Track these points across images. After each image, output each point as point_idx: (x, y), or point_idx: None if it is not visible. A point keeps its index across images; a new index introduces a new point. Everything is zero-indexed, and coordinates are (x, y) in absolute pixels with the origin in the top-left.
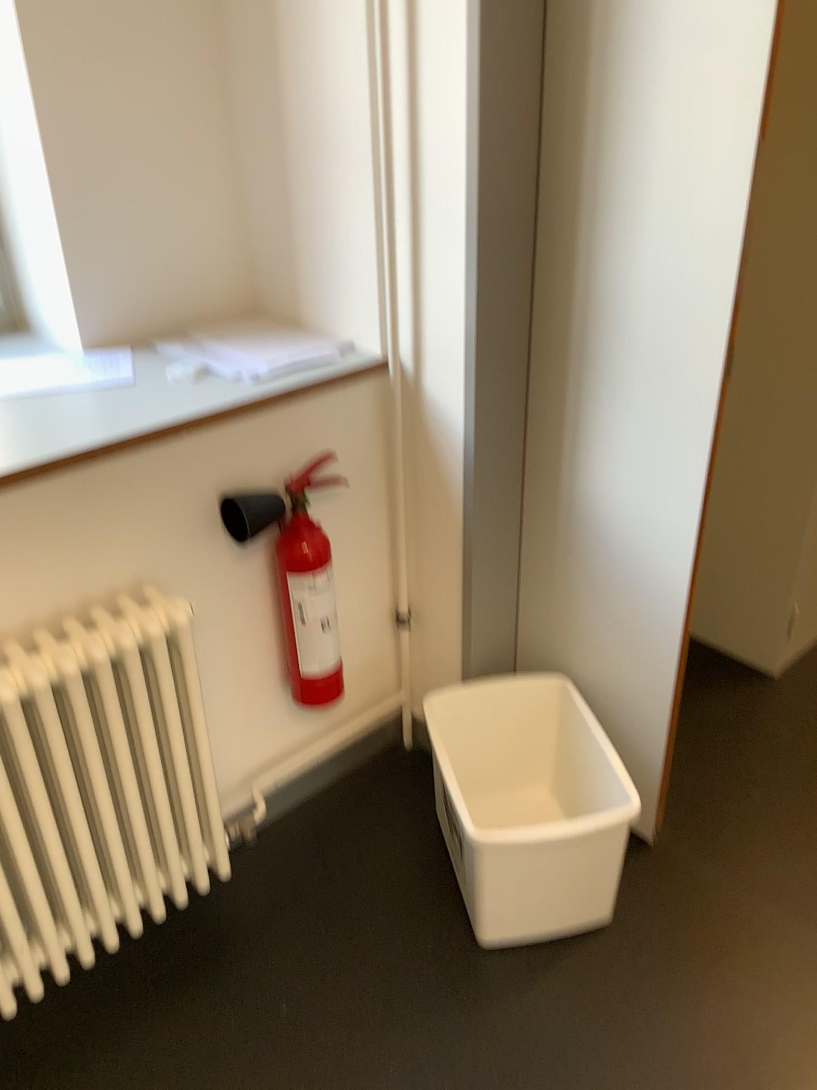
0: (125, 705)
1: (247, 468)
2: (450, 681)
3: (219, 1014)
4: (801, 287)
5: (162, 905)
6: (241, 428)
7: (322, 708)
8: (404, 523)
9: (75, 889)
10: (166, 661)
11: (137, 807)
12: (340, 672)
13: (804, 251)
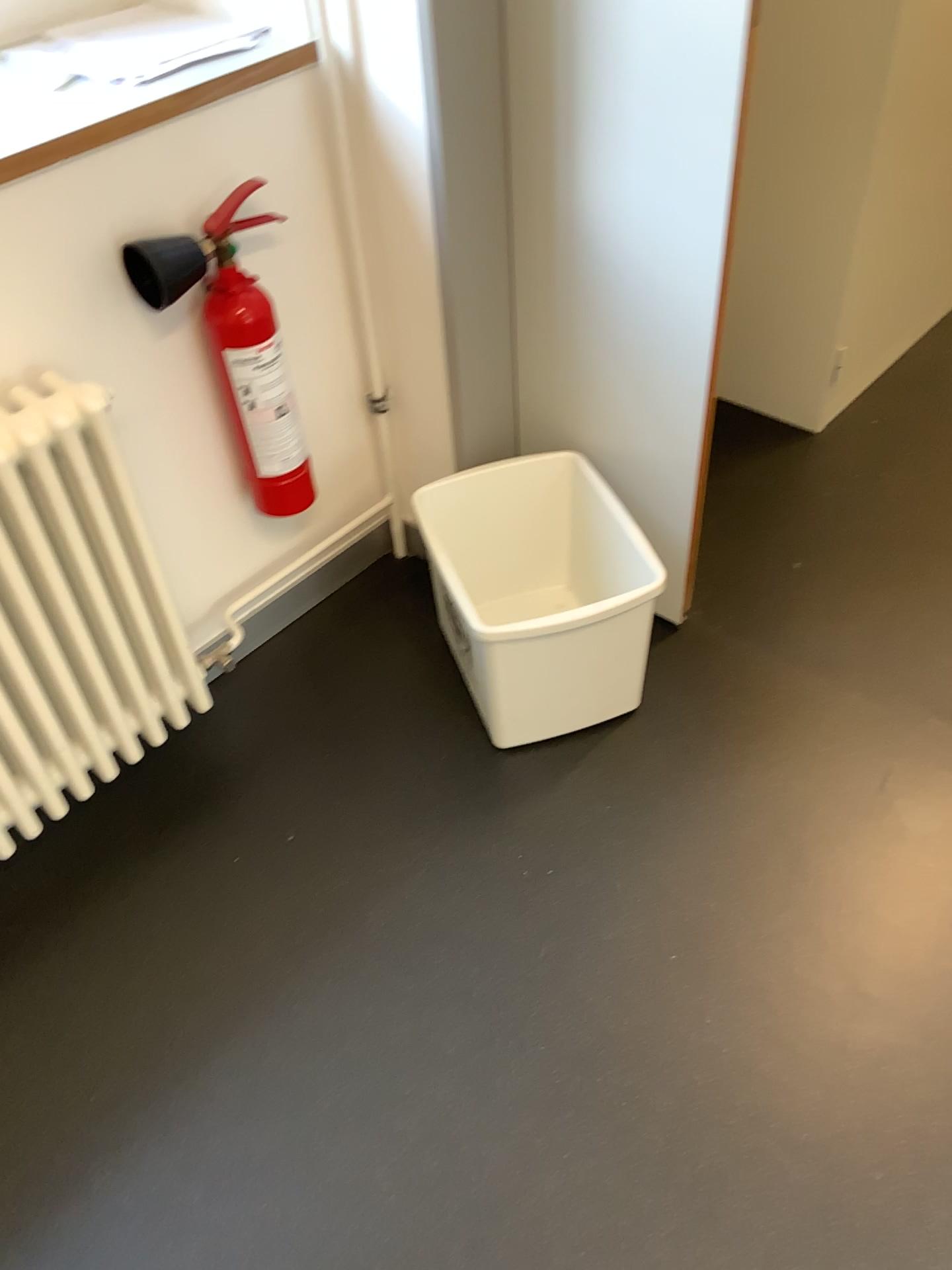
0: (47, 519)
1: (152, 209)
2: (442, 469)
3: (220, 847)
4: None
5: (138, 745)
6: (134, 153)
7: (292, 514)
8: (365, 276)
9: (32, 735)
10: (88, 463)
11: (87, 638)
12: (309, 469)
13: None
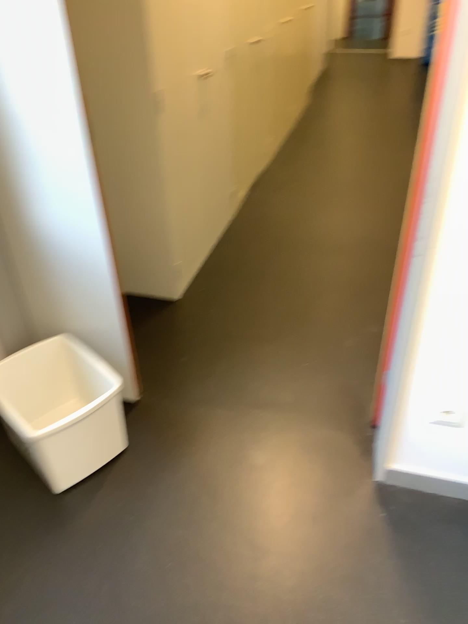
0: None
1: None
2: None
3: None
4: (130, 89)
5: None
6: None
7: None
8: None
9: None
10: None
11: None
12: None
13: (125, 68)
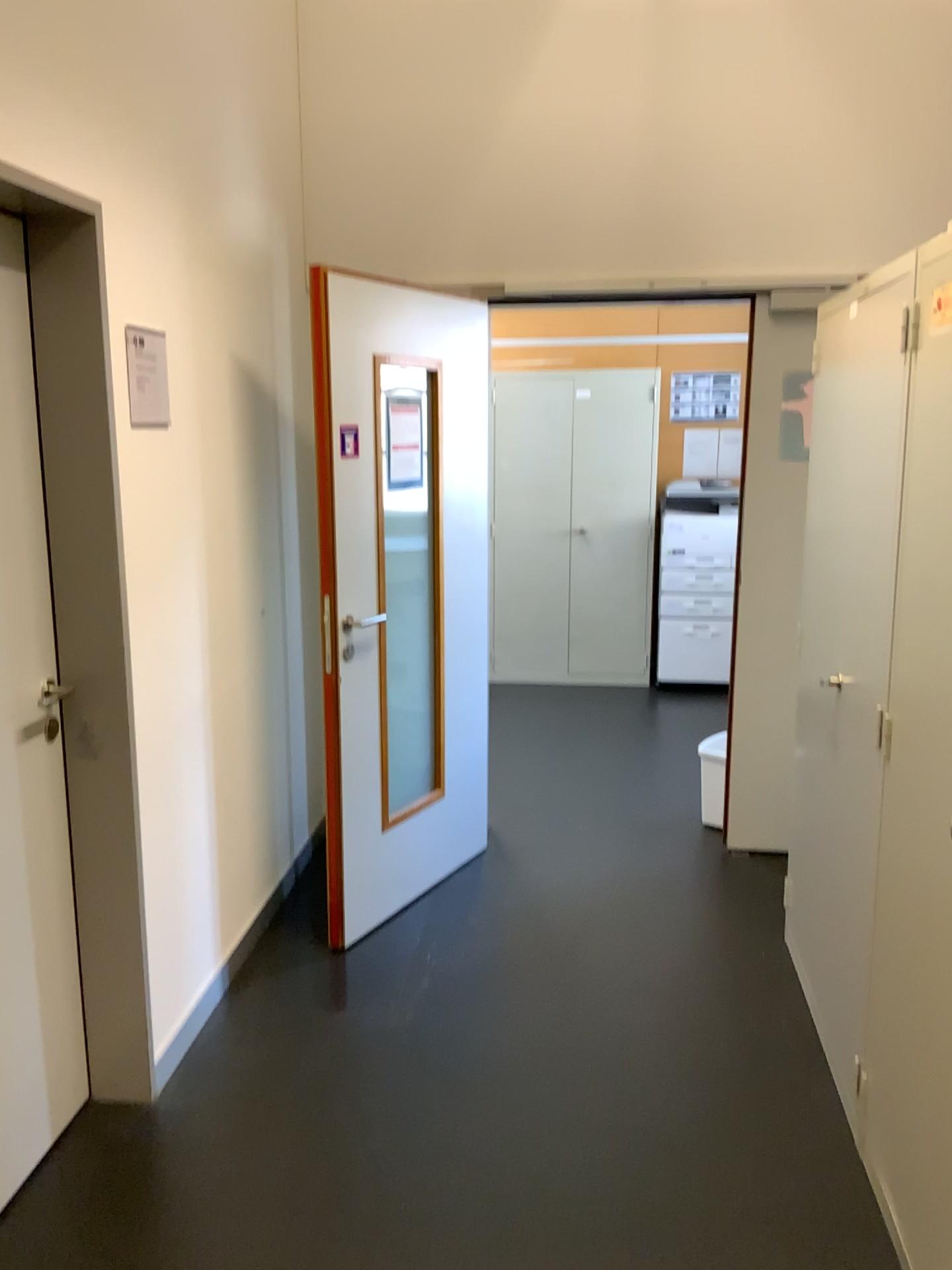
0: None
1: None
2: None
3: None
4: None
5: None
6: None
7: None
8: None
9: None
10: None
11: None
12: None
13: None
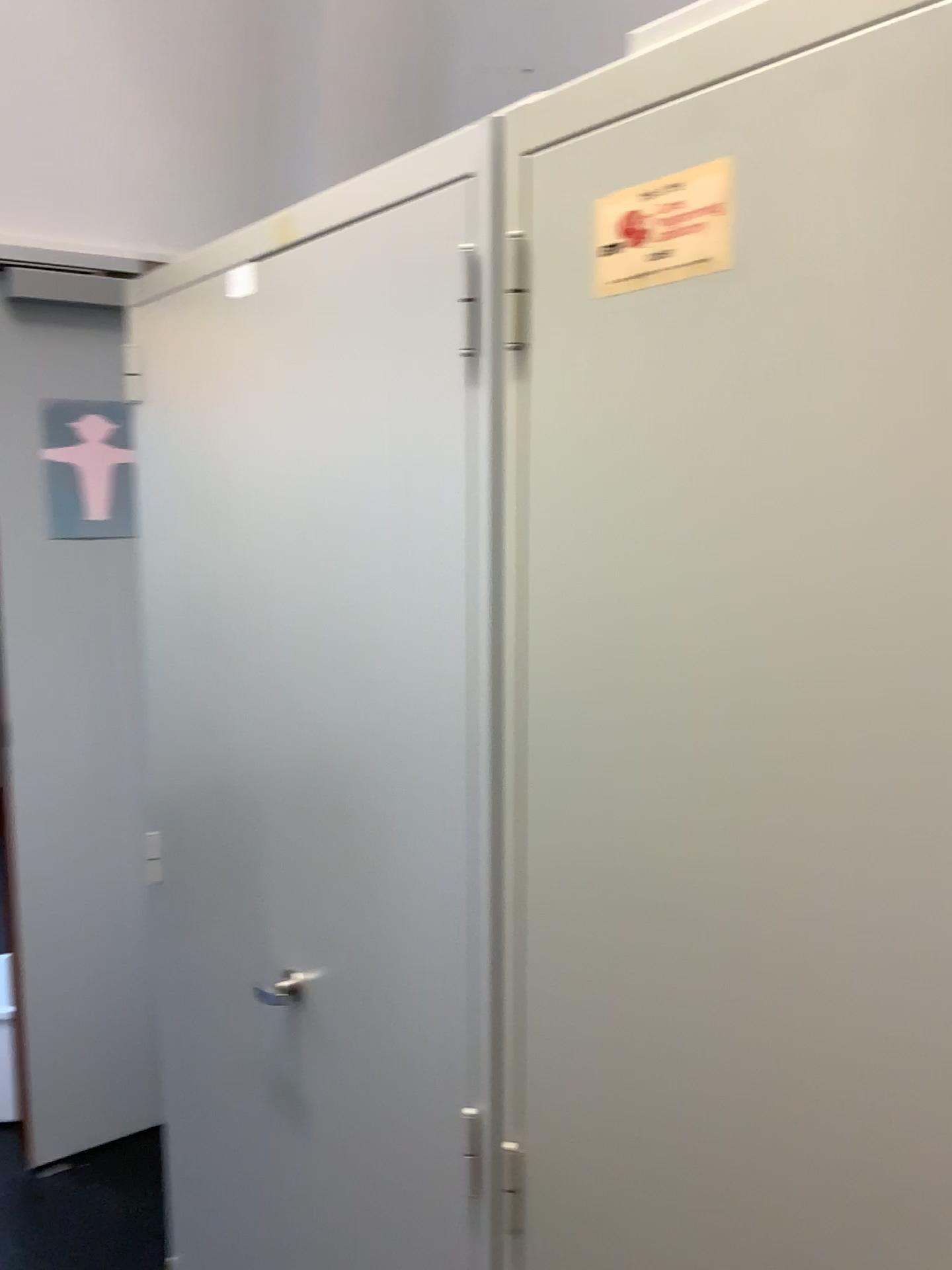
0: None
1: None
2: None
3: None
4: None
5: None
6: None
7: None
8: None
9: None
10: None
11: None
12: None
13: None
